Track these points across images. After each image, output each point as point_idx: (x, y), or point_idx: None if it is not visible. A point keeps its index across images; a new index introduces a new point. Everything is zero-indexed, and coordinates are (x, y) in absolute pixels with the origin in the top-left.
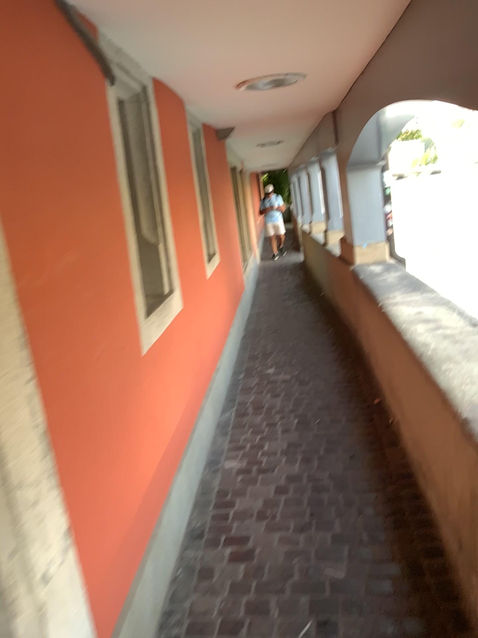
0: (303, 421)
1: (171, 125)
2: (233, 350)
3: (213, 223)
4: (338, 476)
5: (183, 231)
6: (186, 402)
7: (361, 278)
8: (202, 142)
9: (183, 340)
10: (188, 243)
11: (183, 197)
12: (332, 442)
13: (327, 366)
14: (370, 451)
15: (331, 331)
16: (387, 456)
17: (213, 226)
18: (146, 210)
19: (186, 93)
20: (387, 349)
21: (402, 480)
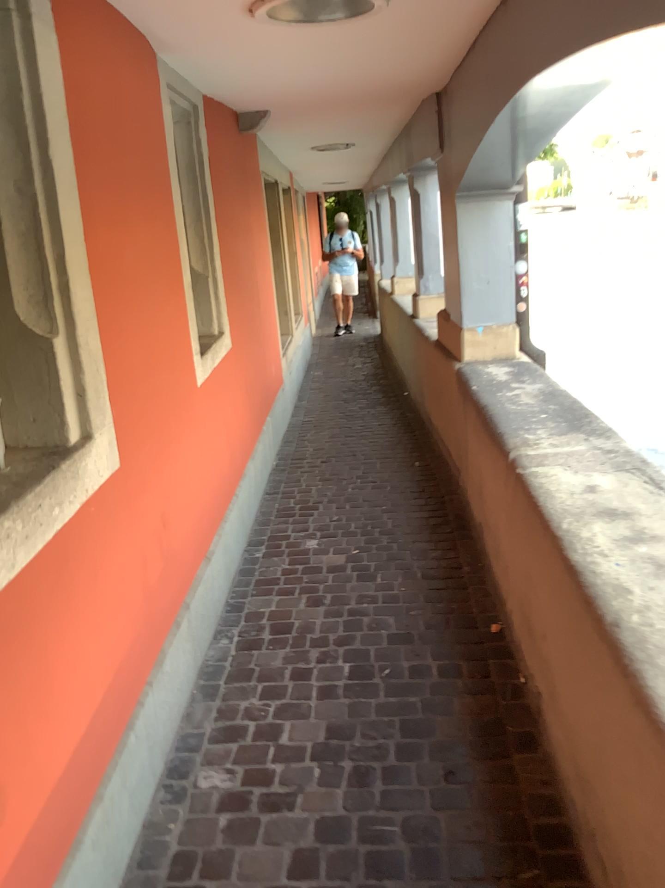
0: (359, 668)
1: (104, 81)
2: (252, 499)
3: (219, 280)
4: (422, 831)
5: (130, 306)
6: (115, 669)
7: (473, 389)
8: (202, 133)
9: (116, 536)
10: (145, 329)
11: (136, 236)
12: (413, 729)
13: (408, 540)
14: (486, 761)
15: (417, 465)
16: (519, 778)
17: (219, 286)
18: (27, 264)
19: (143, 17)
20: (526, 555)
21: (553, 851)
